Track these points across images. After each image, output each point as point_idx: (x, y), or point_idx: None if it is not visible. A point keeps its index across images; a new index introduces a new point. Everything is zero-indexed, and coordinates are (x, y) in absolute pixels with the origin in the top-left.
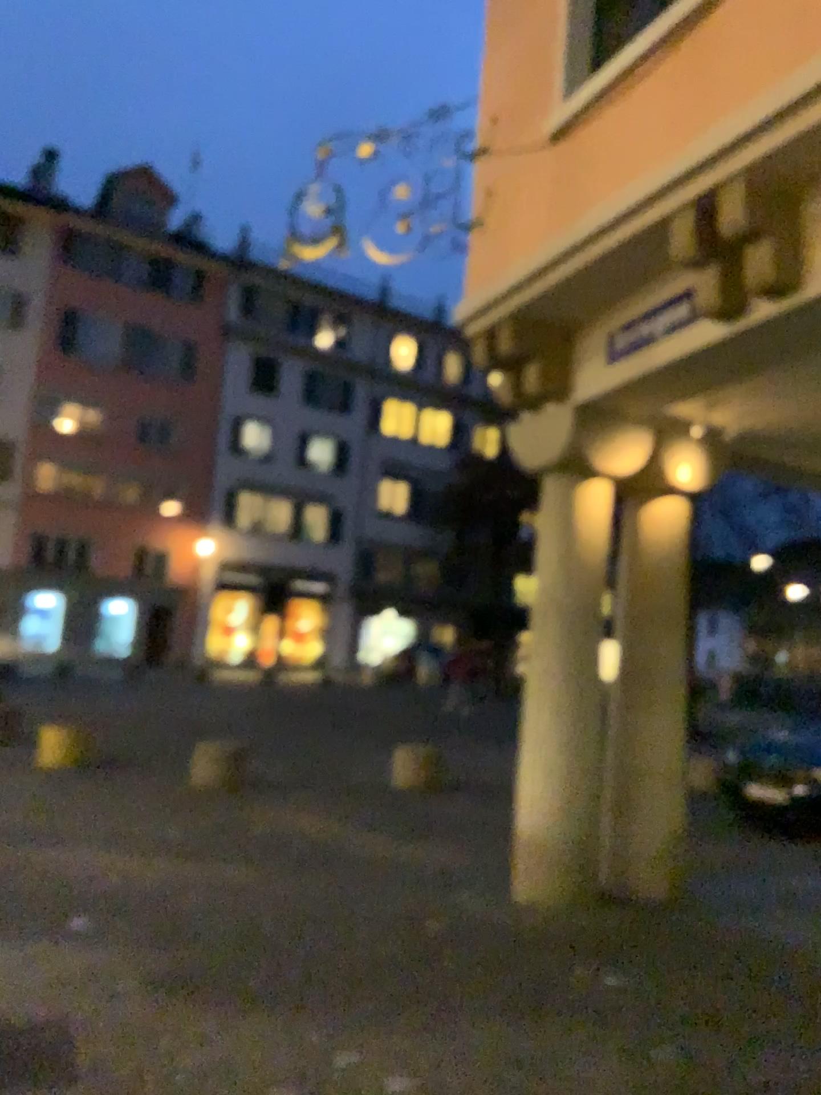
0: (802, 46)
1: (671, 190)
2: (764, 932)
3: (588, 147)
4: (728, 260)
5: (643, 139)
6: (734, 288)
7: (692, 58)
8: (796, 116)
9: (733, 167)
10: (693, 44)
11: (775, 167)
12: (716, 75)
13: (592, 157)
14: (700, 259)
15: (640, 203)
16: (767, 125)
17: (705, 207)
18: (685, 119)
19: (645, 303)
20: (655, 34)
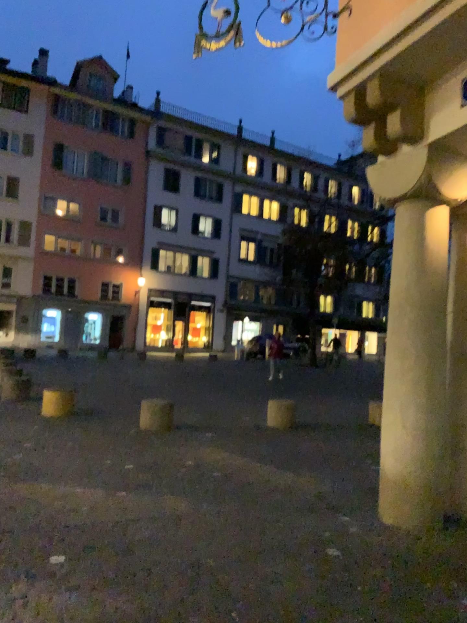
0: None
1: None
2: None
3: None
4: None
5: None
6: None
7: None
8: None
9: None
10: None
11: None
12: None
13: None
14: None
15: None
16: None
17: None
18: None
19: None
20: None
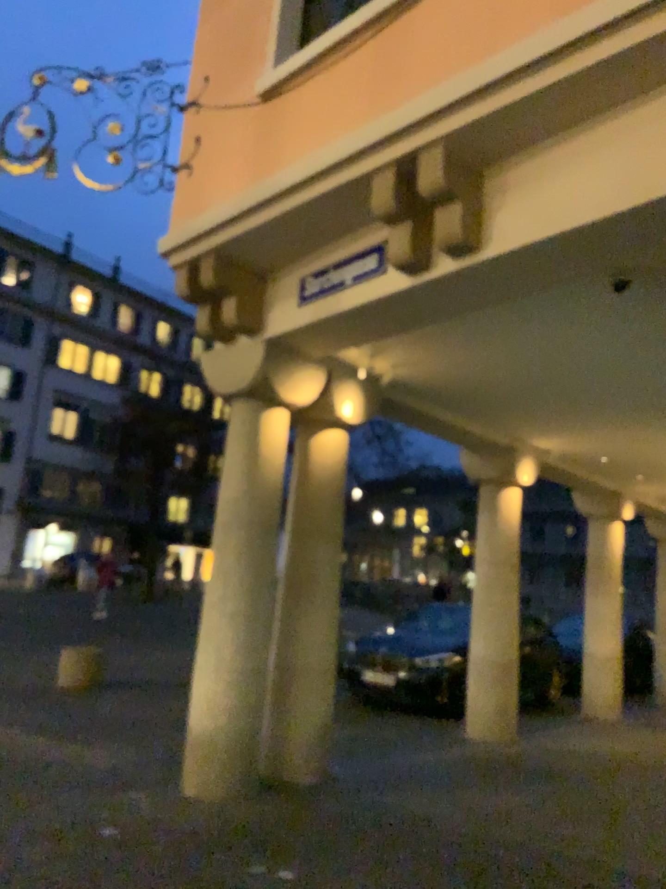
0: (504, 39)
1: (381, 148)
2: (405, 807)
3: (298, 108)
4: (424, 217)
5: (353, 104)
6: (427, 242)
7: (400, 40)
8: (498, 95)
9: (439, 134)
10: (403, 29)
11: (471, 141)
12: (424, 56)
13: (301, 118)
14: (400, 214)
15: (349, 158)
16: (473, 100)
17: (408, 168)
18: (393, 90)
19: (338, 253)
20: (369, 16)
